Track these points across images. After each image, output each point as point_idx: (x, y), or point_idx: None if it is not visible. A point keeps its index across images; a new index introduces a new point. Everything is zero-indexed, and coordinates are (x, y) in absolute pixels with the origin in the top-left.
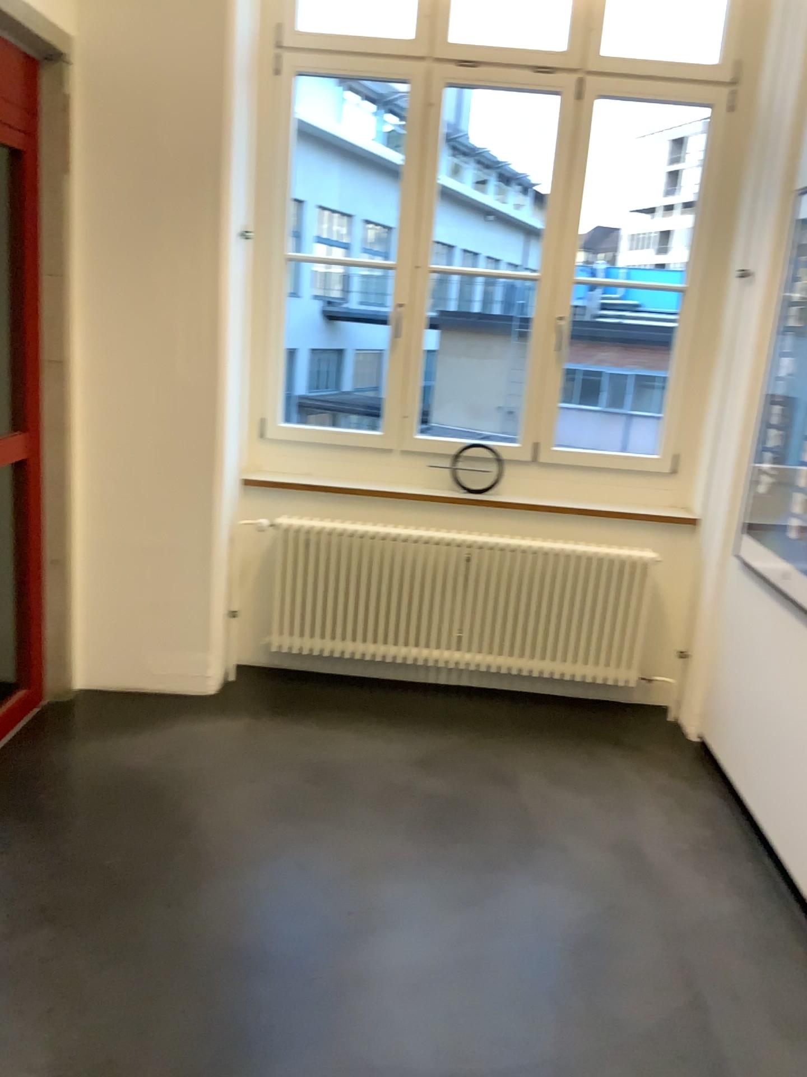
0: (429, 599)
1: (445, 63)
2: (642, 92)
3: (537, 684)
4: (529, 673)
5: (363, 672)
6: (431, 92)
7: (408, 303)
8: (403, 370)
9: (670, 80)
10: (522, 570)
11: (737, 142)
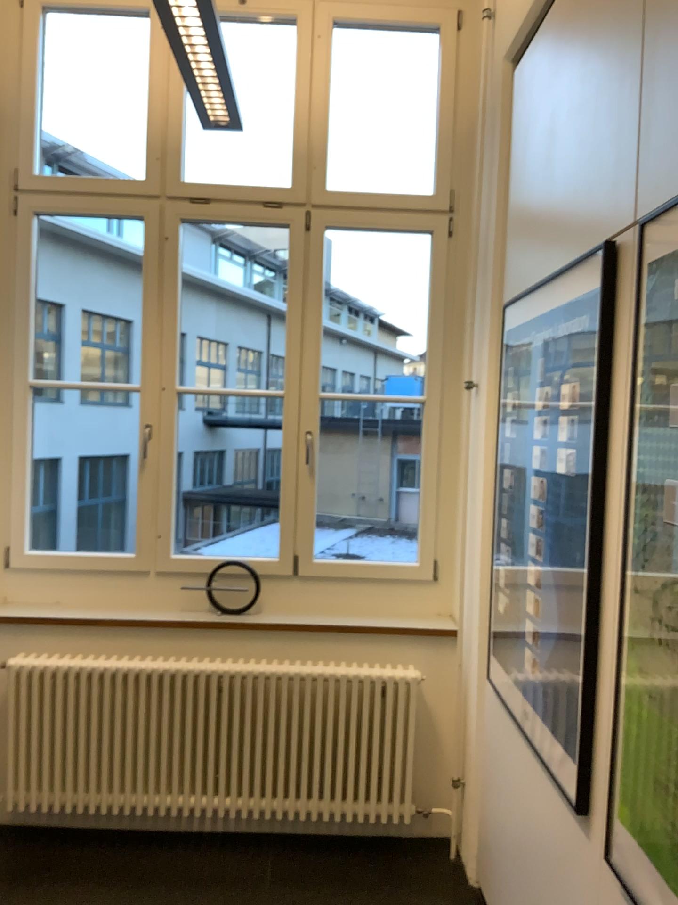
0: (180, 738)
1: (178, 200)
2: (367, 221)
3: (305, 826)
4: (294, 815)
5: (114, 825)
6: (165, 226)
7: (154, 424)
8: (153, 491)
9: (392, 209)
10: (277, 699)
11: (460, 263)
